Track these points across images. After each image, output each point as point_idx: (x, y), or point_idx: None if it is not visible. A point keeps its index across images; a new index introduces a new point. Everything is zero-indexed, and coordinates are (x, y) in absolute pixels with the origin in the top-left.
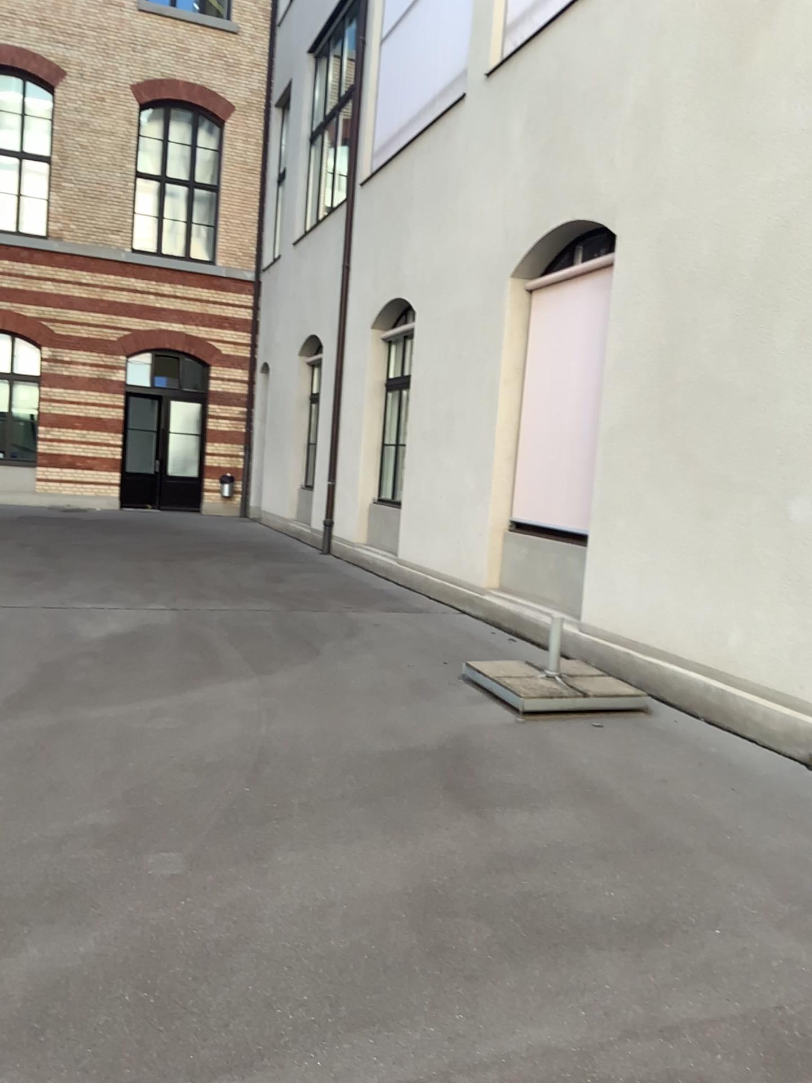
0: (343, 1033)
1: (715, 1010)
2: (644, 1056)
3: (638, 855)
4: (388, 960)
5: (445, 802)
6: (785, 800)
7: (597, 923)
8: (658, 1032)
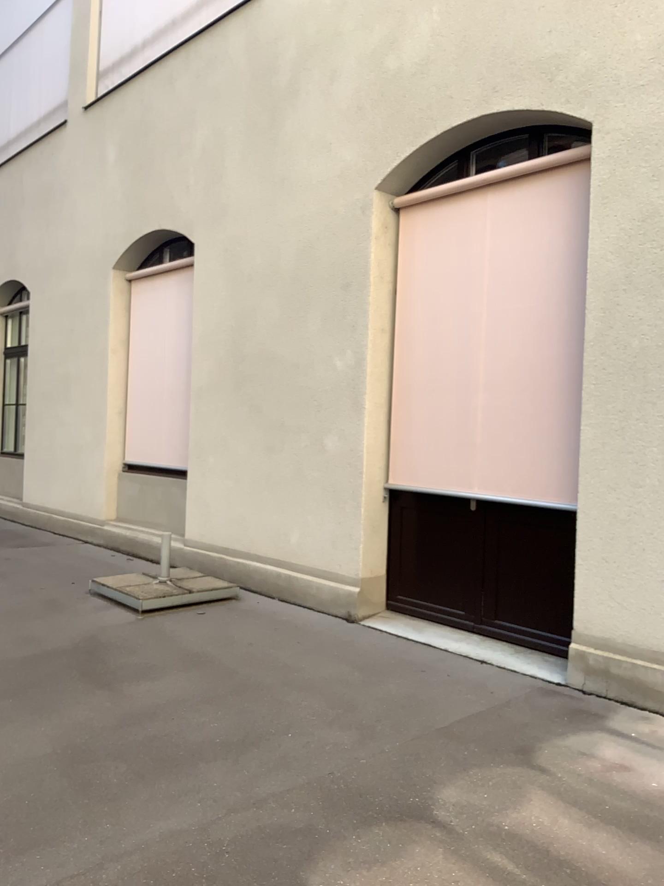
0: (12, 860)
1: (289, 783)
2: (243, 821)
3: (233, 697)
4: (45, 803)
5: (82, 685)
6: (333, 645)
7: (206, 746)
8: (251, 805)
